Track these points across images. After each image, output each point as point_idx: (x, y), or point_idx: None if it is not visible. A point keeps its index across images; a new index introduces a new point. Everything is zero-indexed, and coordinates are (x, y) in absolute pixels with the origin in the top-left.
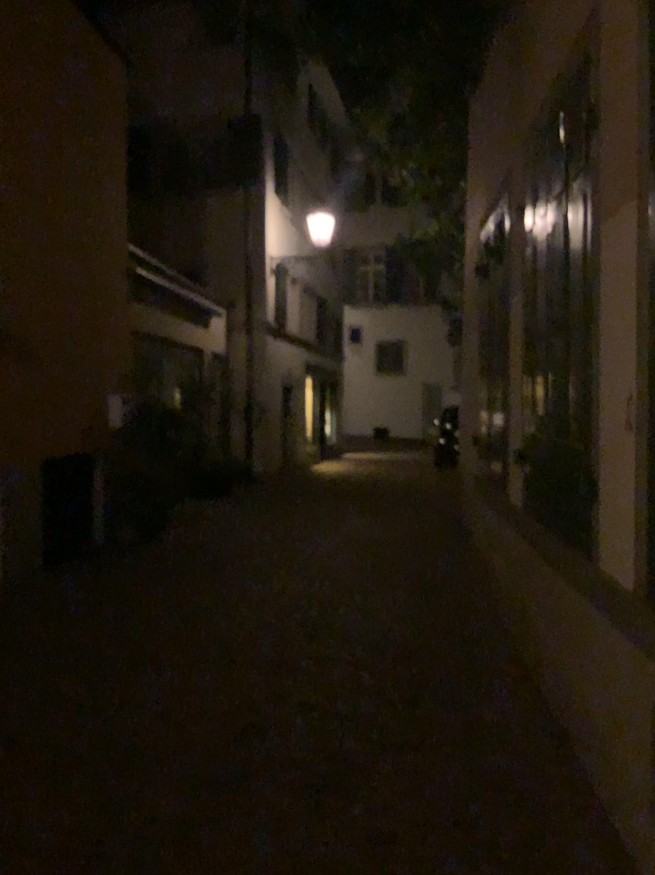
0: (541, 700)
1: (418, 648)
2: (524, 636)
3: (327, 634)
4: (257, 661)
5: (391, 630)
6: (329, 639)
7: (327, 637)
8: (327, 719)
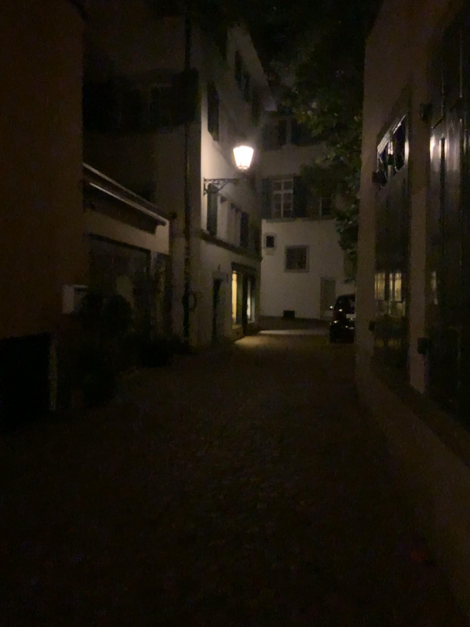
0: (452, 605)
1: (322, 528)
2: (427, 524)
3: (237, 509)
4: (168, 541)
5: (296, 505)
6: (239, 515)
7: (237, 513)
8: (231, 624)
